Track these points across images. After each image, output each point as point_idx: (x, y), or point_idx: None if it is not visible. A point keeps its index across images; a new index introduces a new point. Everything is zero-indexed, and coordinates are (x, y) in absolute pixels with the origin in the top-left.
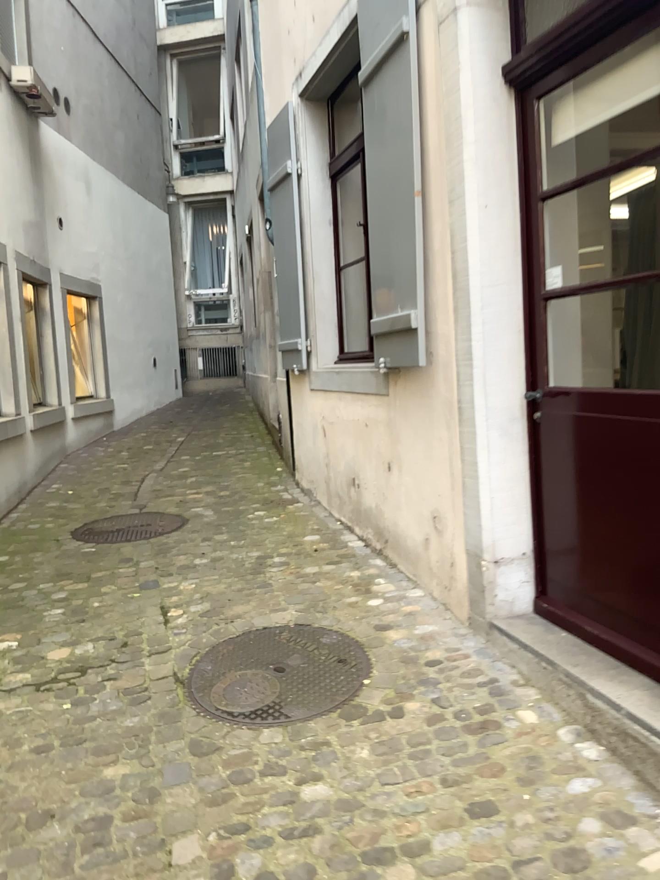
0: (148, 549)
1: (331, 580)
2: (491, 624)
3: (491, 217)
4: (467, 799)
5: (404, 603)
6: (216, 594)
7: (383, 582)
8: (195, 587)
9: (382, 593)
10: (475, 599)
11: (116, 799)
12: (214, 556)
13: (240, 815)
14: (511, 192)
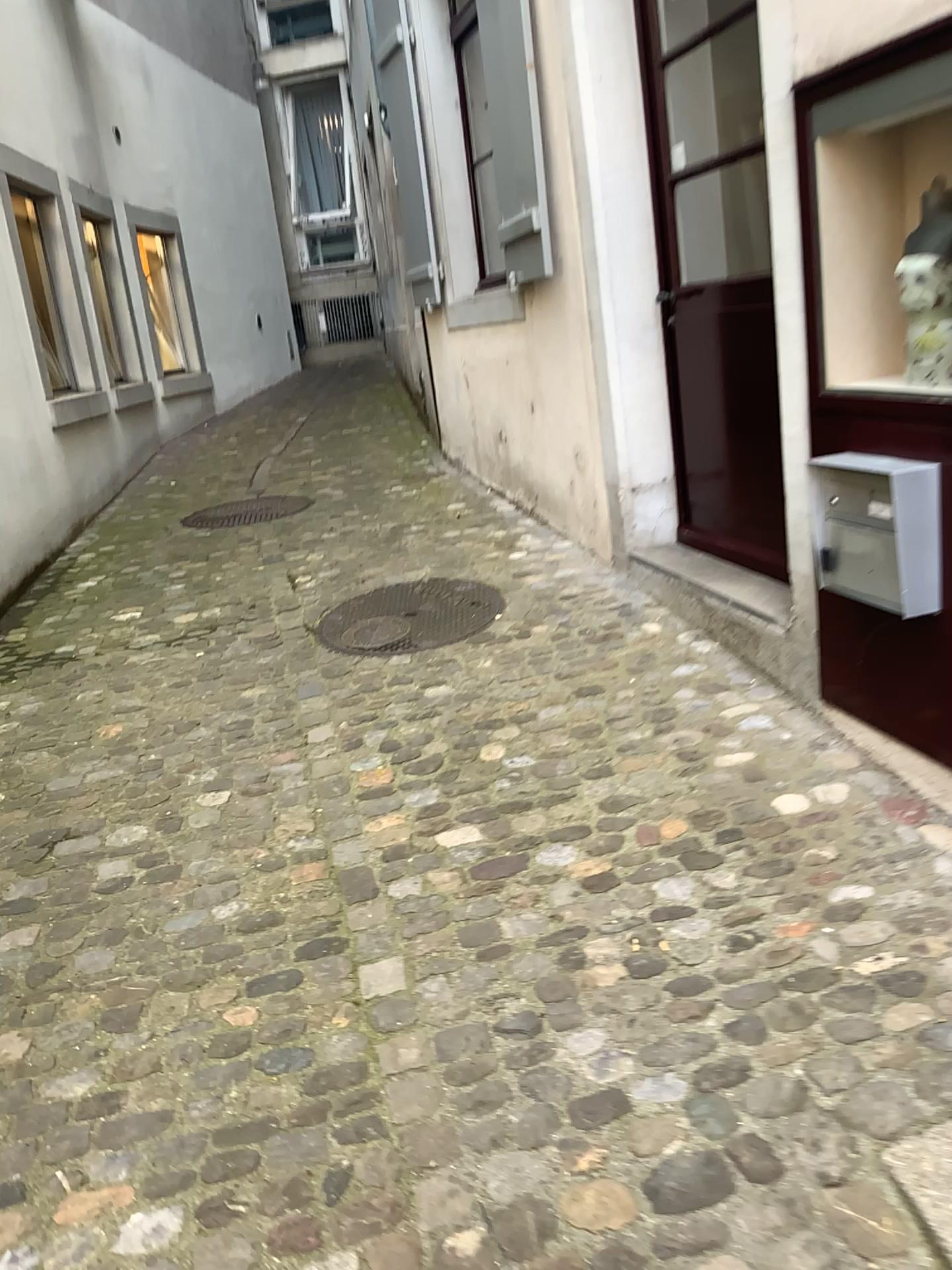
0: (269, 526)
1: (472, 538)
2: (630, 554)
3: (608, 91)
4: (576, 682)
5: (548, 551)
6: (345, 558)
7: (528, 535)
8: (322, 555)
9: (525, 544)
10: (615, 531)
11: (253, 706)
12: (343, 528)
13: (366, 707)
14: (629, 59)
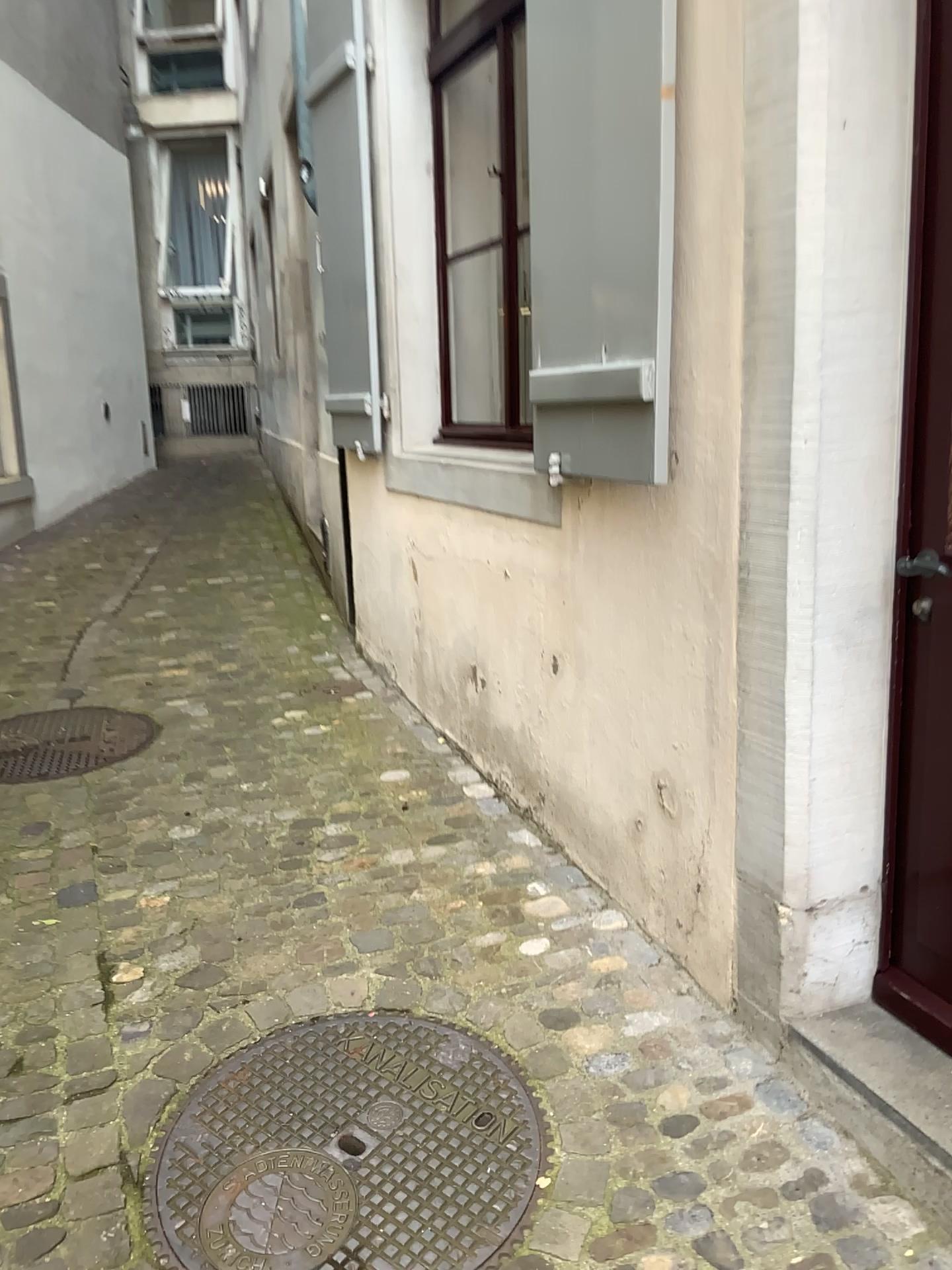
0: (83, 802)
1: (441, 886)
2: (794, 1034)
3: (854, 150)
4: None
5: (594, 953)
6: (215, 924)
7: (544, 894)
8: (172, 905)
9: (546, 924)
10: (758, 976)
11: None
12: (211, 822)
13: None
14: (906, 93)
